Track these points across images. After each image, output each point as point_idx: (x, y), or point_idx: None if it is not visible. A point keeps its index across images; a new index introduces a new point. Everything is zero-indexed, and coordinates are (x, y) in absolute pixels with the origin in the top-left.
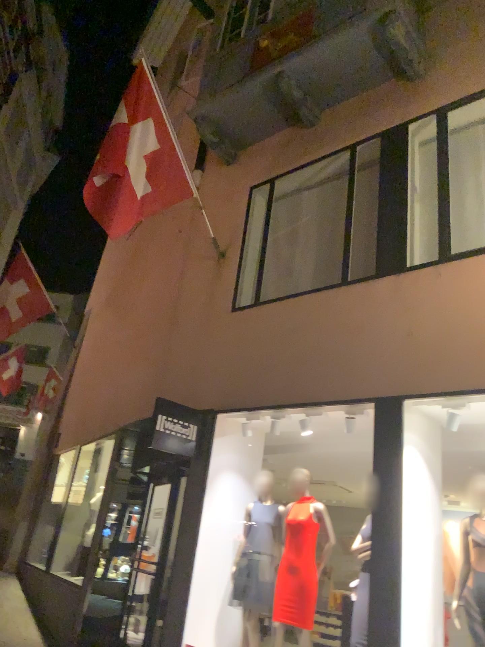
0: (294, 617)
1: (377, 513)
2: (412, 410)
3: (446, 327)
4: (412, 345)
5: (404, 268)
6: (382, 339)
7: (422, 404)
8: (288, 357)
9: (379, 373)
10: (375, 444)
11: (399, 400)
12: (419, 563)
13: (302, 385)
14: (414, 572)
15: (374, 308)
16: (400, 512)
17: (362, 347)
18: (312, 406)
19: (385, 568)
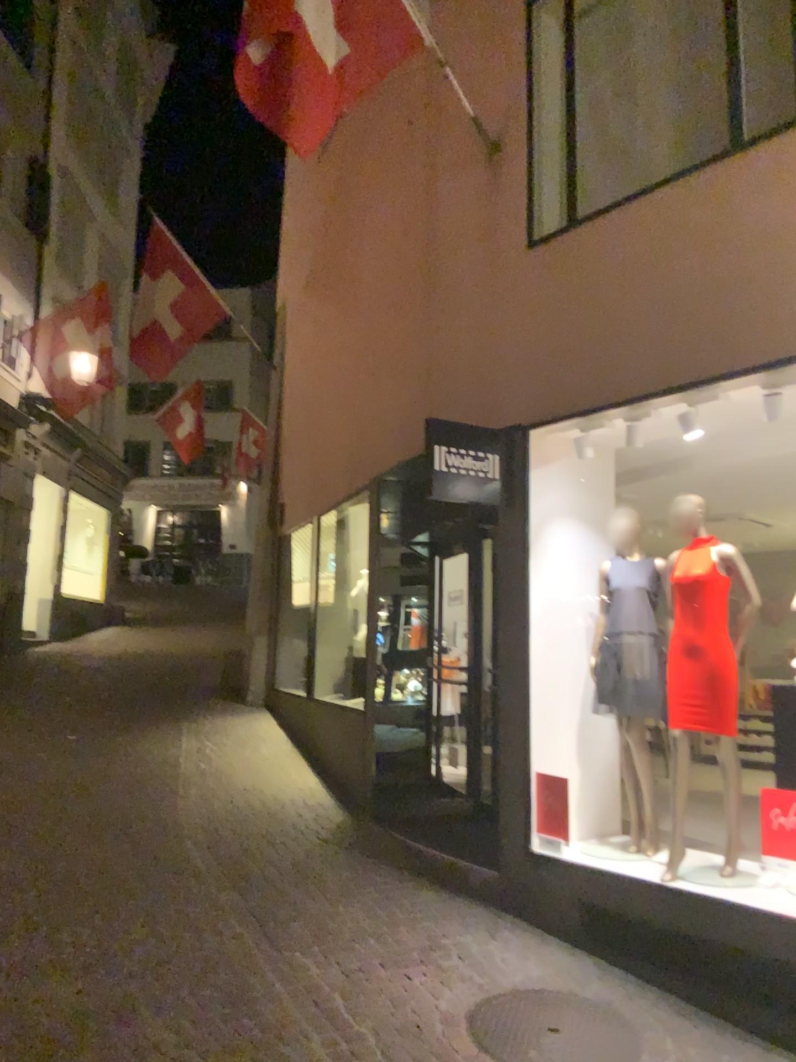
0: (702, 719)
1: None
2: None
3: None
4: None
5: None
6: None
7: None
8: (642, 311)
9: None
10: None
11: None
12: None
13: (674, 355)
14: None
15: None
16: None
17: (780, 265)
18: (696, 387)
19: None
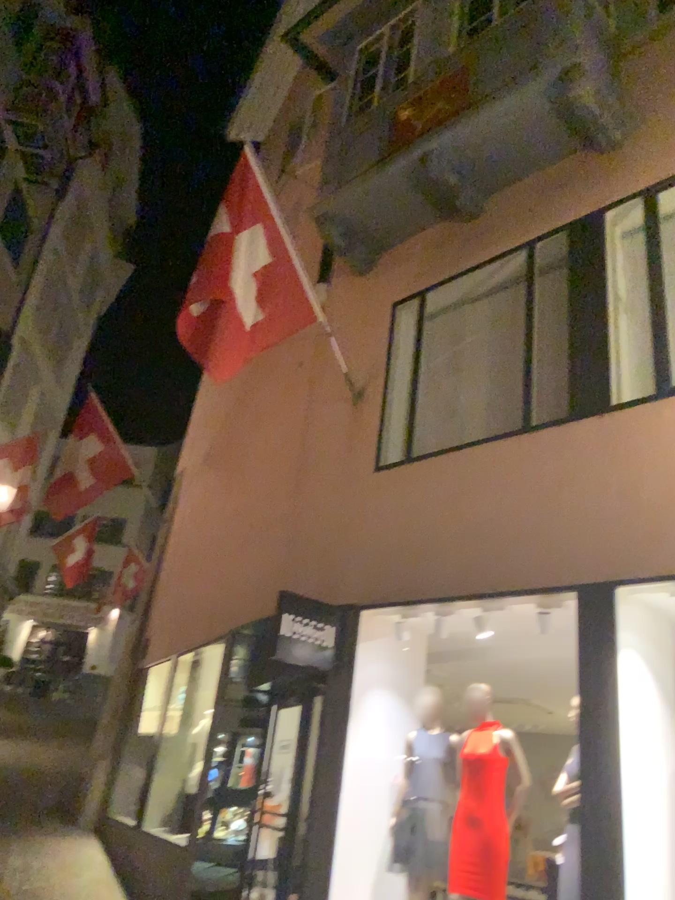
0: (477, 887)
1: (585, 742)
2: (627, 599)
3: (667, 485)
4: (623, 511)
5: (606, 406)
6: (581, 503)
7: (639, 591)
8: (454, 531)
9: (578, 551)
10: (577, 648)
11: (608, 586)
12: (646, 812)
13: (475, 569)
14: (640, 824)
15: (567, 463)
16: (616, 740)
17: (555, 515)
18: (490, 597)
19: (600, 818)
